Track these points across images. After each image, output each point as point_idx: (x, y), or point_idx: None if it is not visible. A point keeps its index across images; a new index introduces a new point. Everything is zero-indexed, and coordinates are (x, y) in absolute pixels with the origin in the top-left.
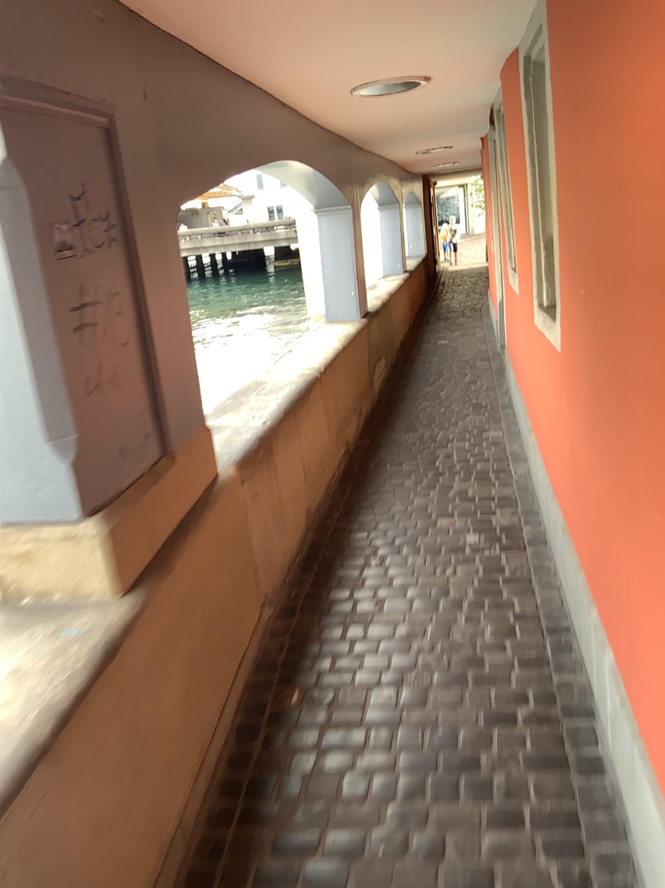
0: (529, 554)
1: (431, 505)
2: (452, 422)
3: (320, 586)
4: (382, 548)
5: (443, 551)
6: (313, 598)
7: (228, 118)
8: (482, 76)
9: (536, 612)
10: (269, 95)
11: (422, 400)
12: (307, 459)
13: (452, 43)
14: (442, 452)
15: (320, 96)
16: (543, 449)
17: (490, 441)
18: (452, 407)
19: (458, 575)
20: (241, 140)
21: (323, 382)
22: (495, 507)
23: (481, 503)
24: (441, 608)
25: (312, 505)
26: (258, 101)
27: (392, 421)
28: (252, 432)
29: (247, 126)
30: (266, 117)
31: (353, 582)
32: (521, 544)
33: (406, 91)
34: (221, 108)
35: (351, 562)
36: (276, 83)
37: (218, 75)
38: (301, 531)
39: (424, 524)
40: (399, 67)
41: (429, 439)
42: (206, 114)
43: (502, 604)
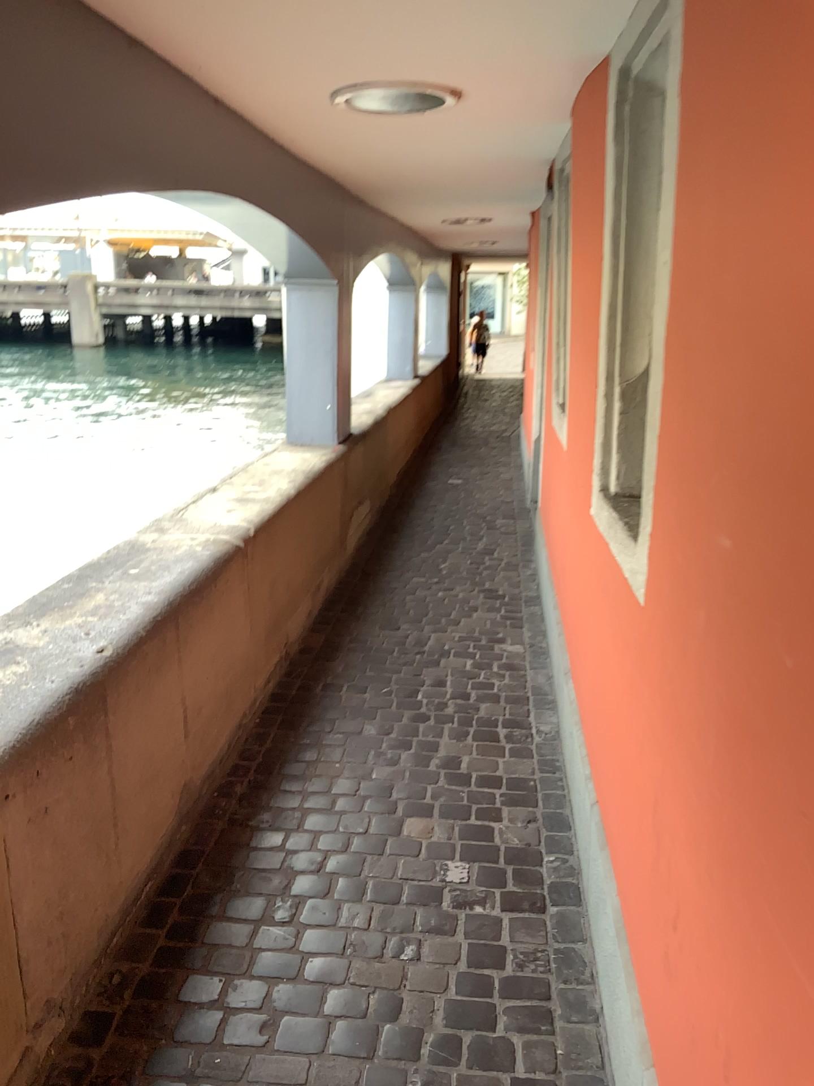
0: (551, 922)
1: (398, 785)
2: (452, 620)
3: (170, 964)
4: (299, 878)
5: (404, 895)
6: (152, 994)
7: (79, 90)
8: (549, 102)
9: (554, 1082)
10: (185, 74)
11: (413, 576)
12: (195, 696)
13: (506, 17)
14: (430, 676)
15: (281, 93)
16: (592, 743)
17: (503, 664)
18: (454, 594)
19: (423, 961)
20: (108, 137)
21: (250, 555)
22: (501, 803)
23: (480, 792)
24: (380, 1052)
25: (198, 771)
26: (156, 76)
27: (362, 608)
28: (72, 672)
29: (125, 116)
30: (176, 111)
31: (232, 960)
32: (538, 896)
33: (425, 111)
34: (61, 66)
35: (239, 905)
36: (198, 53)
37: (59, 1)
38: (166, 826)
39: (380, 828)
40: (412, 56)
41: (414, 648)
42: (12, 65)
43: (495, 1054)
